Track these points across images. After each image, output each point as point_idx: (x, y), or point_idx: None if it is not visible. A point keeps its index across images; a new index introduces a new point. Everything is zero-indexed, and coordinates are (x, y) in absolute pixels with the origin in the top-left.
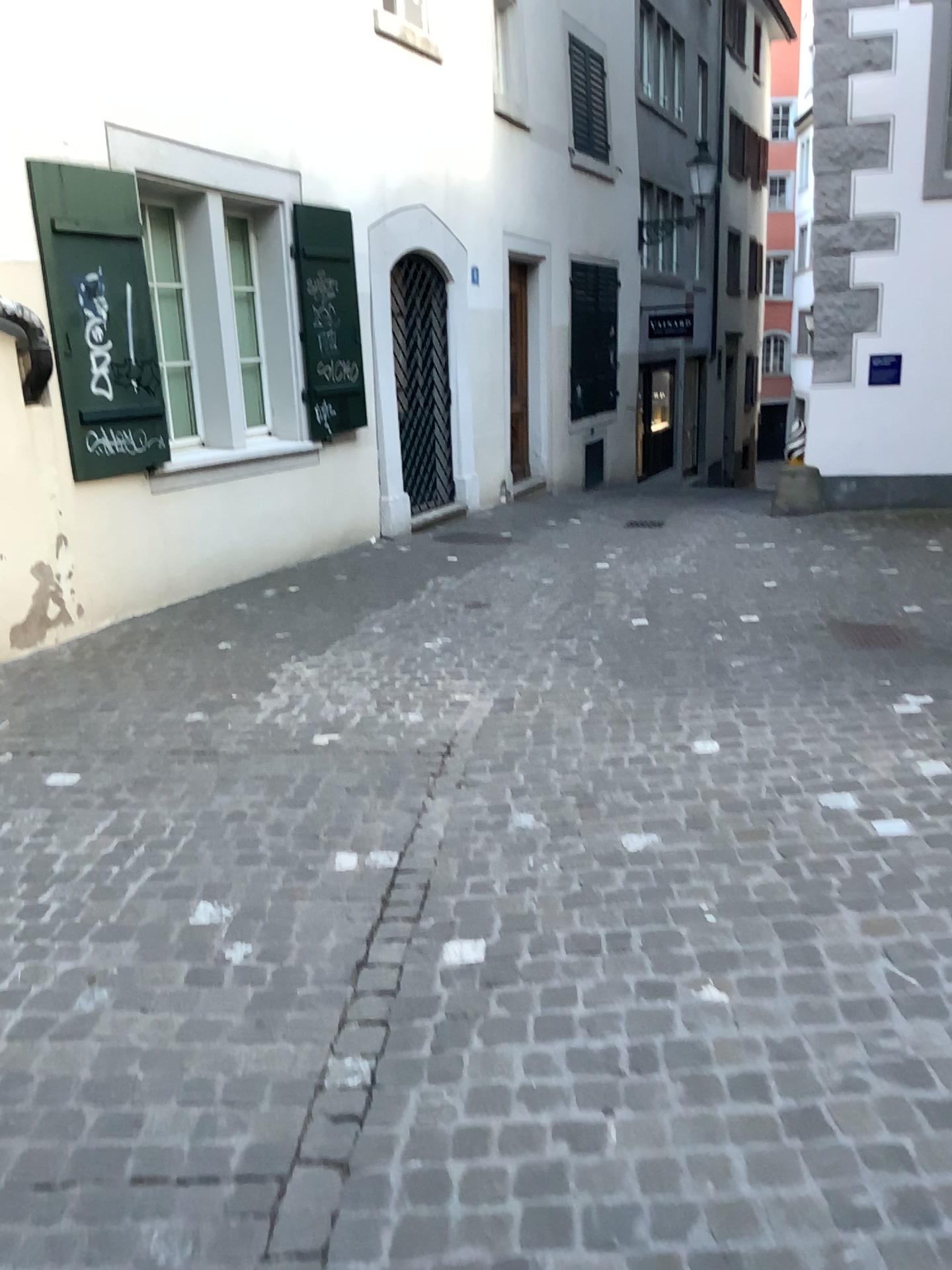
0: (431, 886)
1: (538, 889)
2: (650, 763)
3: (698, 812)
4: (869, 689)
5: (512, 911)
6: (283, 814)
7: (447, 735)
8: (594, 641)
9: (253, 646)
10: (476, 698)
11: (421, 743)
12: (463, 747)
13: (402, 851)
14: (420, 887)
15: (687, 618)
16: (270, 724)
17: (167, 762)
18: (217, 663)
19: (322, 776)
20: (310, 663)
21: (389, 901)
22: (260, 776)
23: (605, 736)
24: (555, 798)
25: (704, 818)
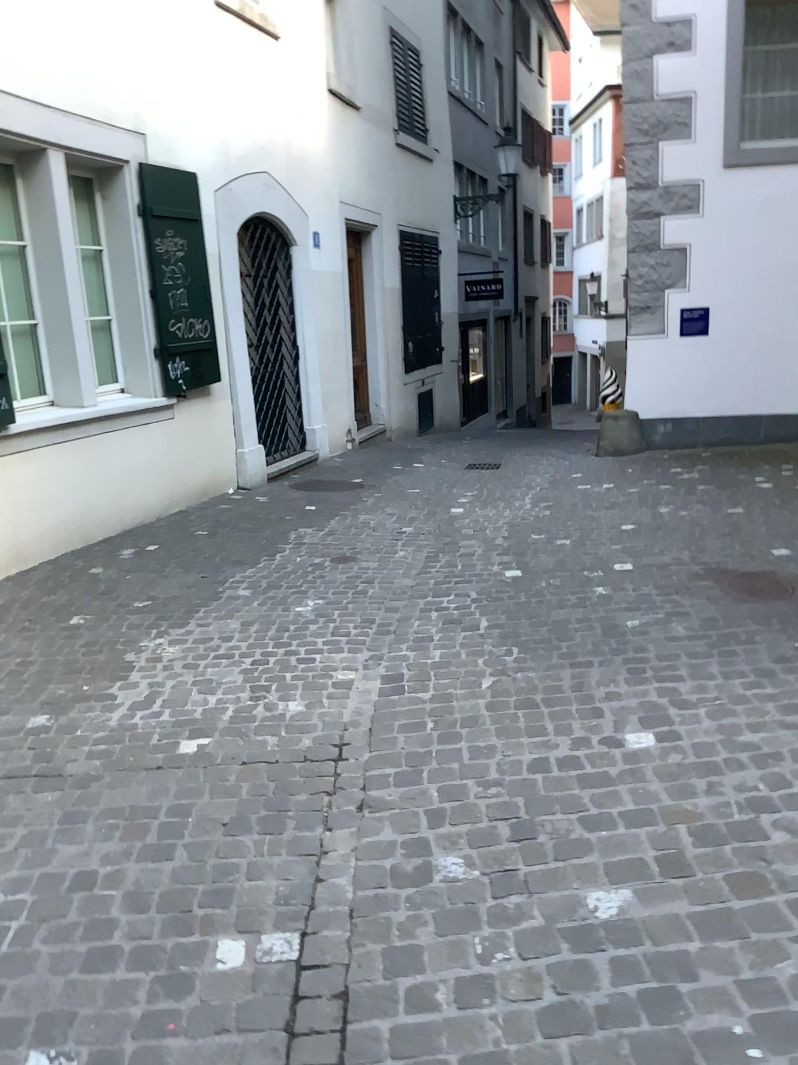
0: (352, 1002)
1: (501, 1003)
2: (584, 769)
3: (669, 848)
4: (791, 654)
5: (473, 1051)
6: (146, 876)
7: (336, 735)
8: (474, 601)
9: (109, 622)
10: (361, 680)
11: (307, 747)
12: (358, 751)
13: (305, 934)
14: (338, 1003)
15: (562, 570)
16: (129, 730)
17: (0, 796)
18: (68, 646)
19: (193, 806)
20: (173, 640)
21: (297, 1036)
22: (116, 811)
23: (520, 729)
24: (483, 828)
25: (682, 861)
